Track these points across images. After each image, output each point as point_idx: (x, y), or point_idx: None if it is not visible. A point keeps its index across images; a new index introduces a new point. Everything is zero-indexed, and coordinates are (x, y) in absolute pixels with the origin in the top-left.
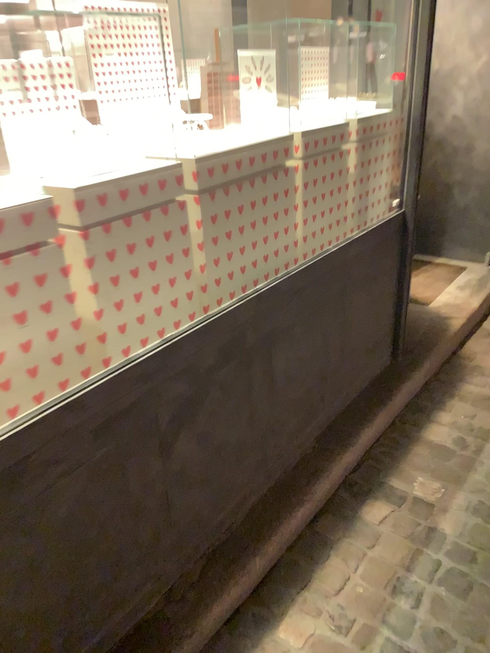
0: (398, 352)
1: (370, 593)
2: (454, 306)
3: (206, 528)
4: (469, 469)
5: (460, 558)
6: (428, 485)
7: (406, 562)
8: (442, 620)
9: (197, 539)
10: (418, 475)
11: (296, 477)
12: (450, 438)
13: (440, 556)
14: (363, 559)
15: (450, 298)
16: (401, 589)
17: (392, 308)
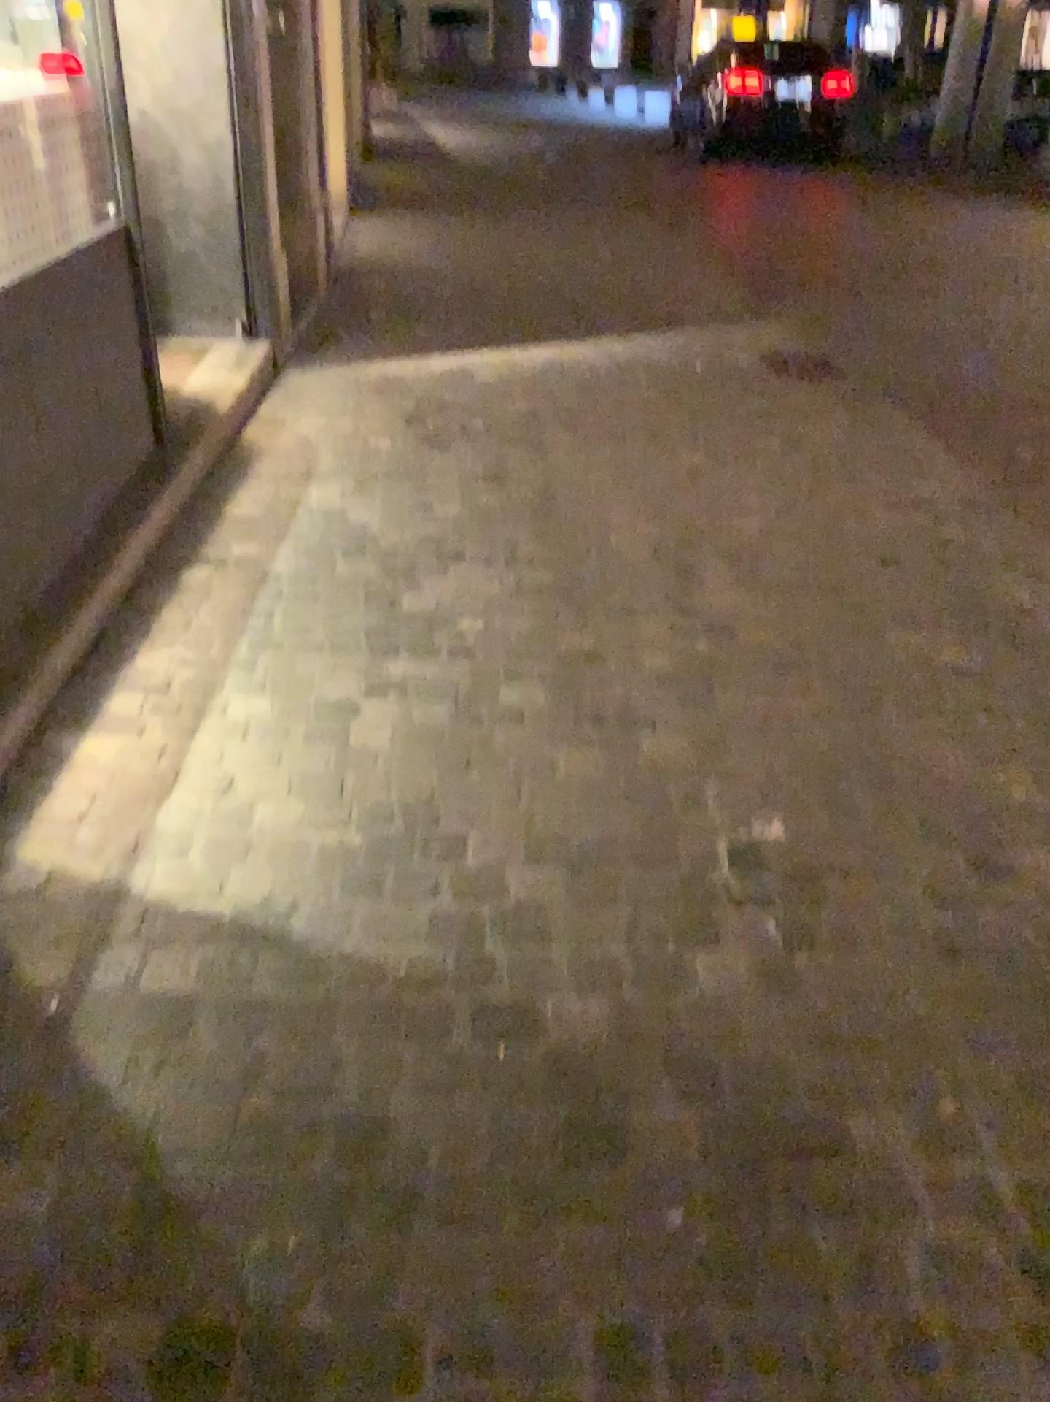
0: (166, 435)
1: (219, 618)
2: (222, 386)
3: (9, 594)
4: (290, 522)
5: (300, 579)
6: (249, 542)
7: (248, 592)
8: (296, 614)
9: (3, 603)
10: (234, 538)
11: (92, 555)
12: (260, 507)
13: (280, 582)
14: (201, 602)
15: (212, 379)
16: (249, 608)
17: (145, 367)
